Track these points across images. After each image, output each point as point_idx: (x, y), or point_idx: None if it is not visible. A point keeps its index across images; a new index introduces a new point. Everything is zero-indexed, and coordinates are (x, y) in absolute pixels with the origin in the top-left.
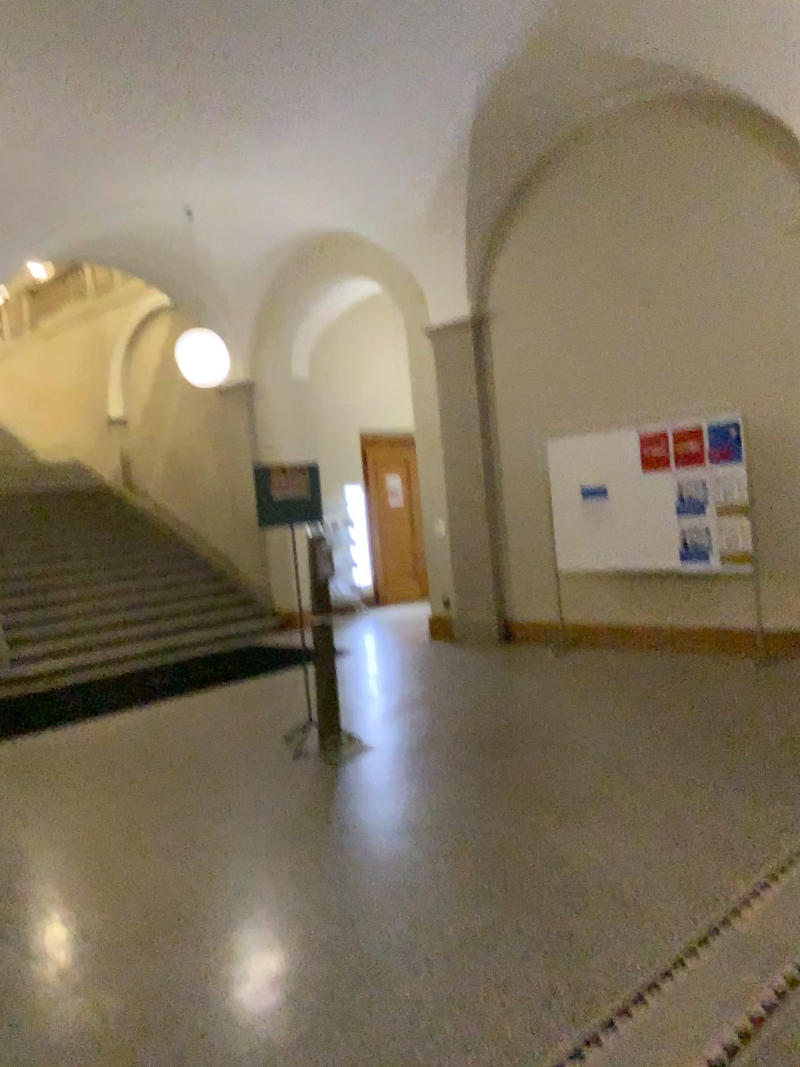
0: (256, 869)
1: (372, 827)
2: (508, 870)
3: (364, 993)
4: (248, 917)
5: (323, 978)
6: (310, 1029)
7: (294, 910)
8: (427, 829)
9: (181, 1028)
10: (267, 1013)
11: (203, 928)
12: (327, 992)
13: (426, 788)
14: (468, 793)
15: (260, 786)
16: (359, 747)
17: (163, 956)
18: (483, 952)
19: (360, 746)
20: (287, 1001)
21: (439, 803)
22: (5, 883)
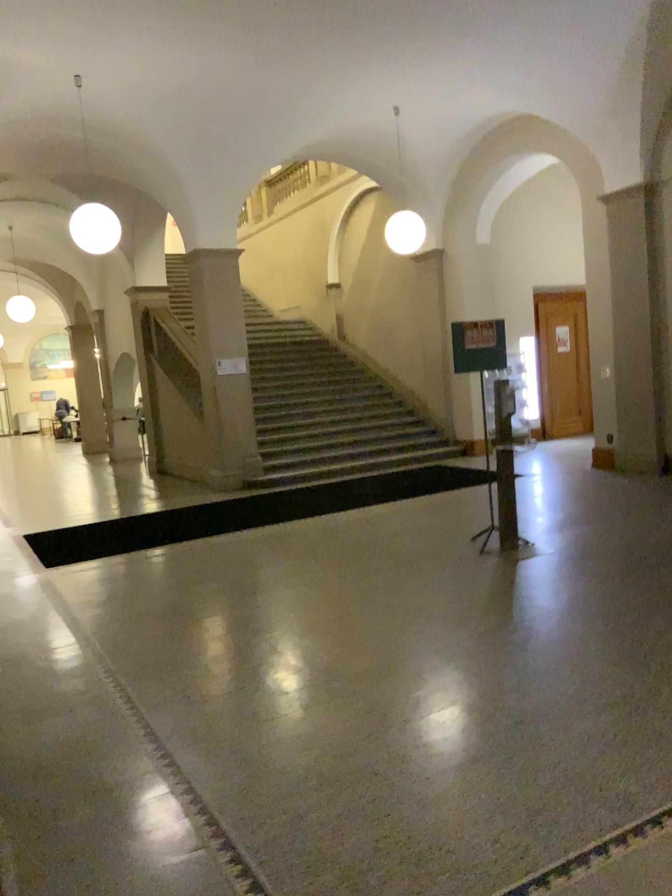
0: (459, 629)
1: (548, 610)
2: (664, 651)
3: (547, 721)
4: (455, 661)
5: (515, 708)
6: (507, 739)
7: (490, 660)
8: (594, 614)
9: (414, 726)
10: (475, 725)
11: (423, 665)
12: (519, 717)
13: (592, 584)
14: (628, 591)
15: (456, 572)
16: (534, 549)
17: (396, 679)
18: (642, 706)
19: (535, 548)
20: (489, 719)
21: (603, 596)
22: (282, 621)
